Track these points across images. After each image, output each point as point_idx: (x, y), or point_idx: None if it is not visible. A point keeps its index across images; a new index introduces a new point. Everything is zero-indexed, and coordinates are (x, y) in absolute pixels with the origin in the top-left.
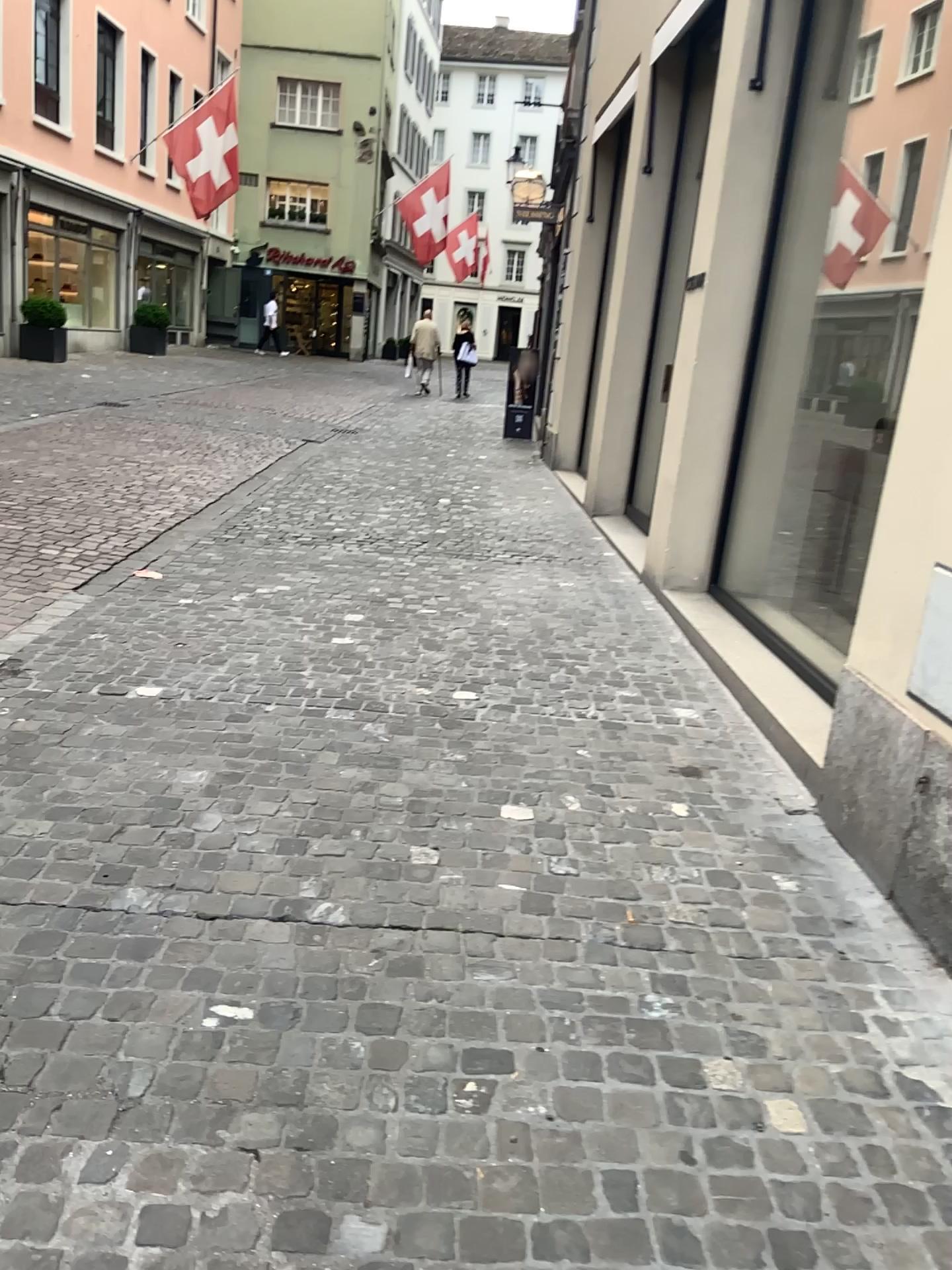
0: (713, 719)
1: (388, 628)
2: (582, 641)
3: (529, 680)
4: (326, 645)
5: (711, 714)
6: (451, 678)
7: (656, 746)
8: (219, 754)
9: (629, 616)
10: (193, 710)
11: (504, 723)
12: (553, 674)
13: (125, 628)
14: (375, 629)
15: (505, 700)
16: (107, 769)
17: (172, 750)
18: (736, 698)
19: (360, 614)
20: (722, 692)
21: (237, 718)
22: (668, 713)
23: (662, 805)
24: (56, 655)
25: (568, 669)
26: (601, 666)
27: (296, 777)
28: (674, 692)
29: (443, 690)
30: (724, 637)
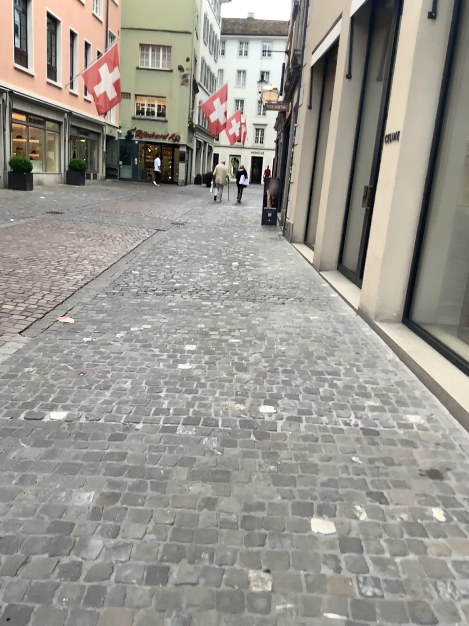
0: (433, 422)
1: (212, 355)
2: (333, 361)
3: (306, 394)
4: (175, 370)
5: (429, 418)
6: (256, 394)
7: (401, 448)
8: (104, 473)
9: (357, 340)
10: (87, 431)
11: (296, 432)
12: (320, 387)
13: (49, 360)
14: (204, 355)
15: (294, 412)
16: (22, 492)
17: (71, 470)
18: (442, 403)
19: (194, 344)
20: (431, 398)
21: (117, 436)
22: (401, 417)
23: (422, 508)
24: (1, 384)
25: (329, 382)
26: (349, 380)
27: (158, 492)
28: (400, 400)
29: (252, 405)
30: (423, 357)
